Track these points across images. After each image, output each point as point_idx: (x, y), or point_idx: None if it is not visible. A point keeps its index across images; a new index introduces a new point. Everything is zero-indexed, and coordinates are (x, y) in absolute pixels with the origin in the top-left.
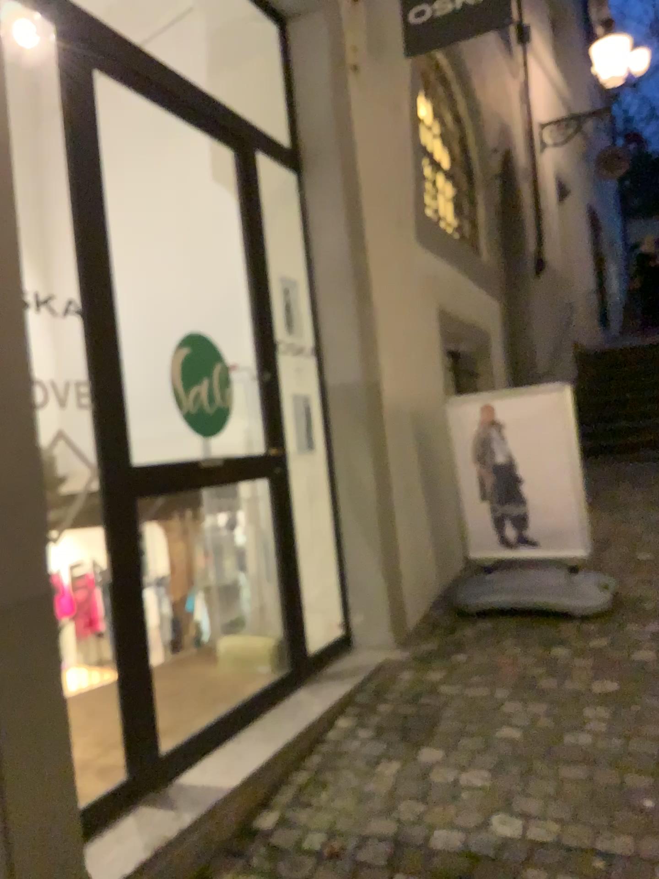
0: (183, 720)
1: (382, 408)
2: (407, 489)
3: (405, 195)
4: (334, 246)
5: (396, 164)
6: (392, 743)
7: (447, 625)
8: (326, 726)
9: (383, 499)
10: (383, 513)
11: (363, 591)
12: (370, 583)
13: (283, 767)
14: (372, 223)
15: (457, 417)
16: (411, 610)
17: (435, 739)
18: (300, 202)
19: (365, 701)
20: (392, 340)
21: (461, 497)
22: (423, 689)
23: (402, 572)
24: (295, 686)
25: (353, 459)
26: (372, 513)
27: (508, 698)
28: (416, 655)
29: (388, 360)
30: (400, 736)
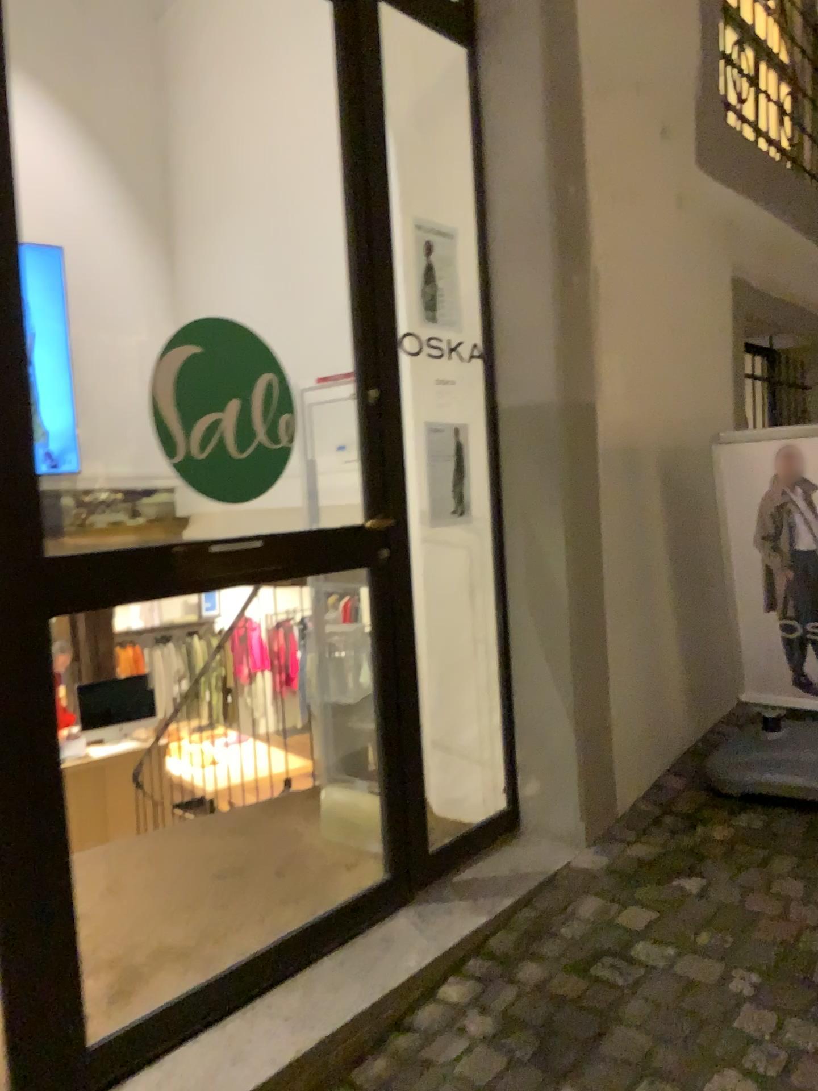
0: (210, 939)
1: (593, 447)
2: (633, 583)
3: (677, 84)
4: (523, 169)
5: (662, 29)
6: (513, 1069)
7: (683, 812)
8: (417, 1000)
9: (584, 602)
10: (582, 624)
11: (542, 746)
12: (553, 736)
13: (310, 1085)
14: (602, 129)
15: (731, 466)
16: (623, 783)
17: (590, 1078)
18: (472, 94)
19: (500, 955)
20: (628, 333)
21: (731, 600)
22: (605, 947)
23: (610, 723)
24: (393, 906)
25: (537, 532)
26: (562, 623)
27: (750, 1004)
28: (616, 867)
29: (615, 367)
30: (532, 1053)
